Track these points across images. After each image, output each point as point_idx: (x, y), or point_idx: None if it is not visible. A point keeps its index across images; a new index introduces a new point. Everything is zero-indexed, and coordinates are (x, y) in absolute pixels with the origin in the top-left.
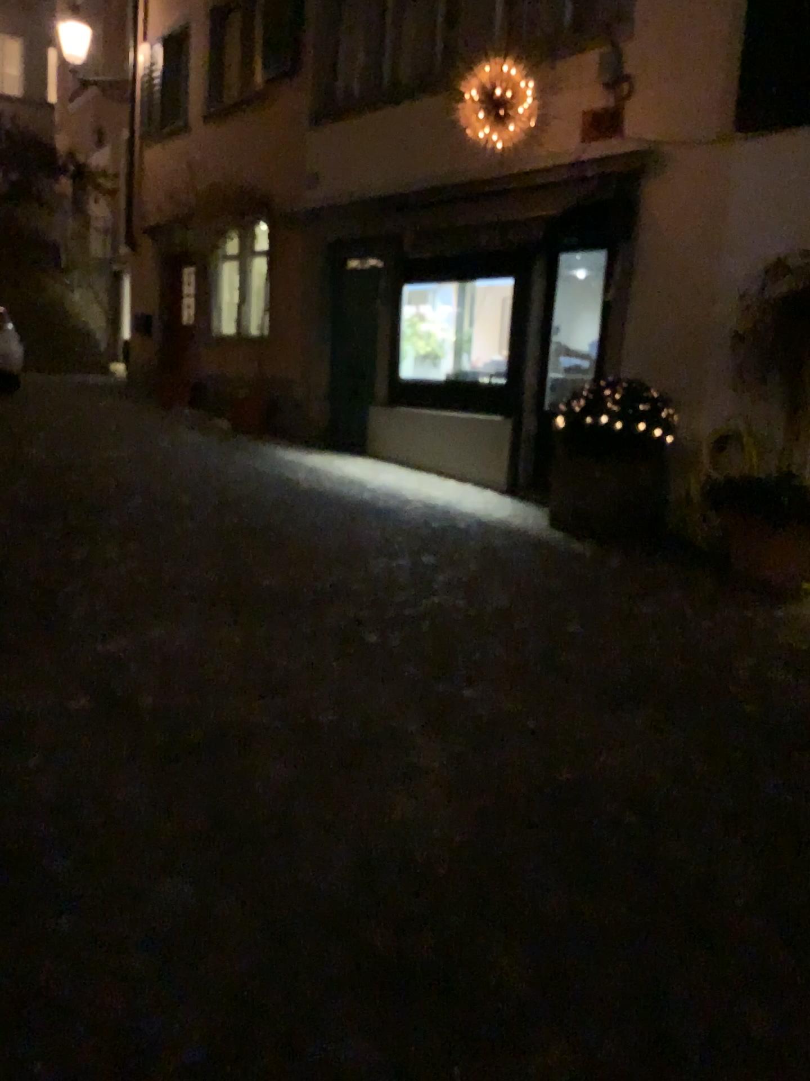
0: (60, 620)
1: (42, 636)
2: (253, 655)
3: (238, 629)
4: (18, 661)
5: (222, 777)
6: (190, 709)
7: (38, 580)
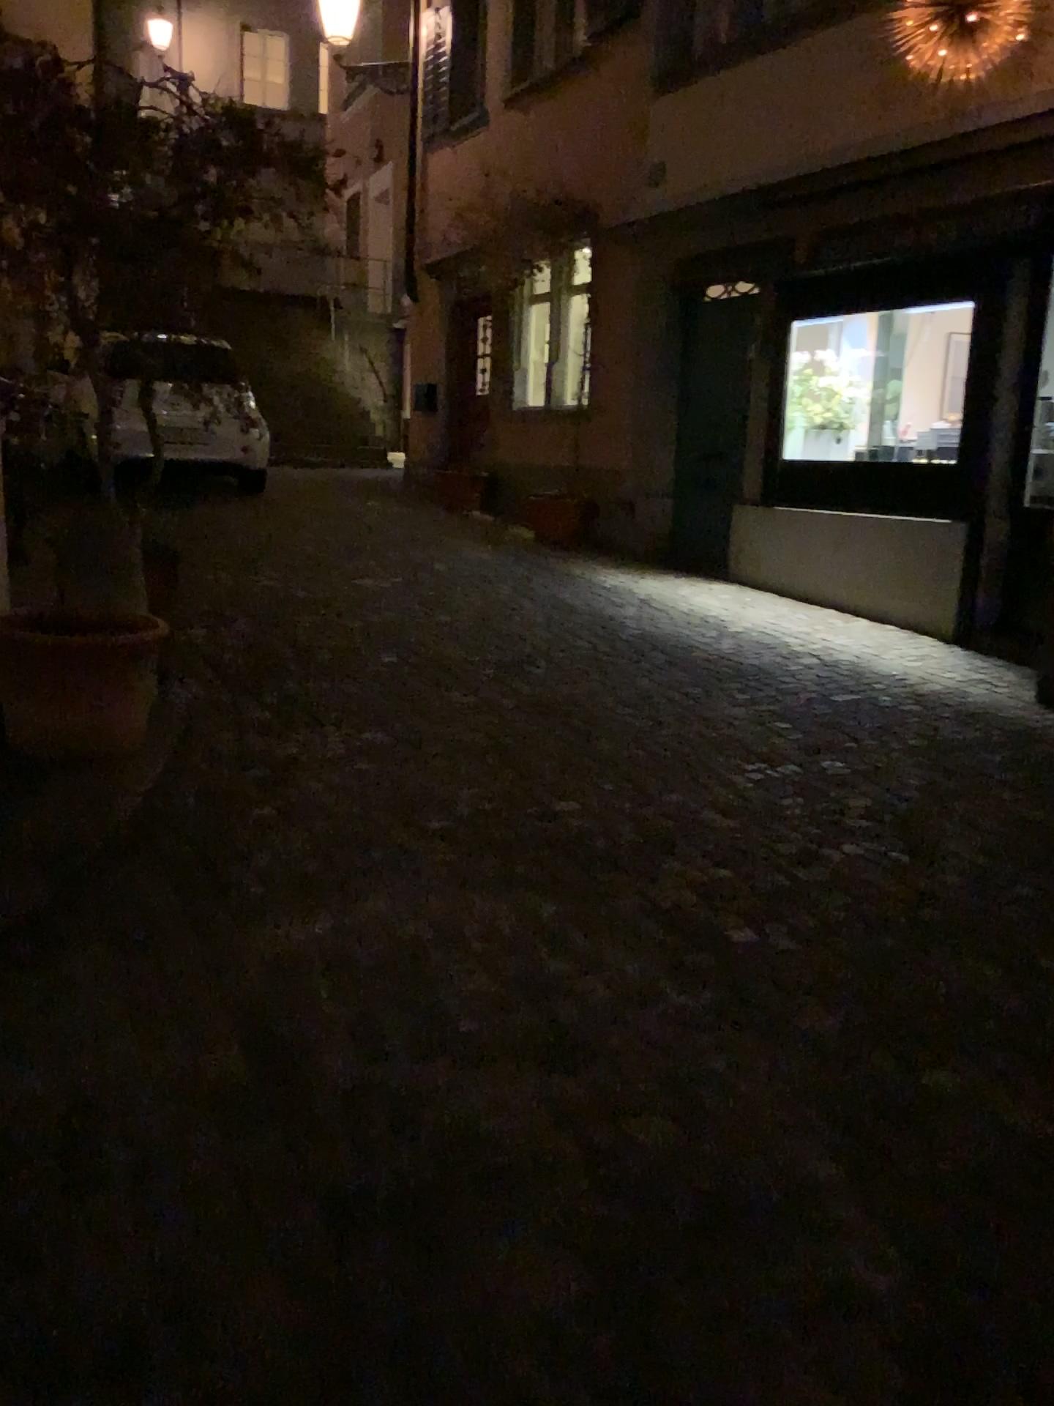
0: (238, 869)
1: (204, 897)
2: (533, 954)
3: (514, 896)
4: (156, 949)
5: (450, 1260)
6: (411, 1077)
7: (223, 790)
